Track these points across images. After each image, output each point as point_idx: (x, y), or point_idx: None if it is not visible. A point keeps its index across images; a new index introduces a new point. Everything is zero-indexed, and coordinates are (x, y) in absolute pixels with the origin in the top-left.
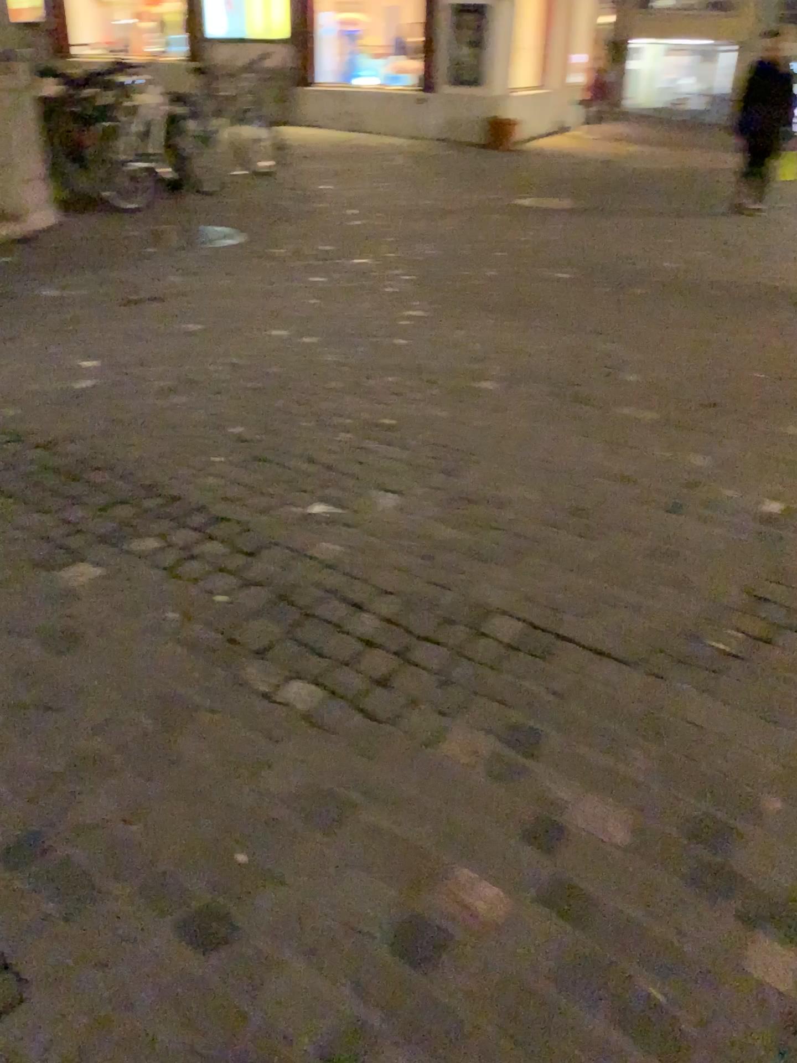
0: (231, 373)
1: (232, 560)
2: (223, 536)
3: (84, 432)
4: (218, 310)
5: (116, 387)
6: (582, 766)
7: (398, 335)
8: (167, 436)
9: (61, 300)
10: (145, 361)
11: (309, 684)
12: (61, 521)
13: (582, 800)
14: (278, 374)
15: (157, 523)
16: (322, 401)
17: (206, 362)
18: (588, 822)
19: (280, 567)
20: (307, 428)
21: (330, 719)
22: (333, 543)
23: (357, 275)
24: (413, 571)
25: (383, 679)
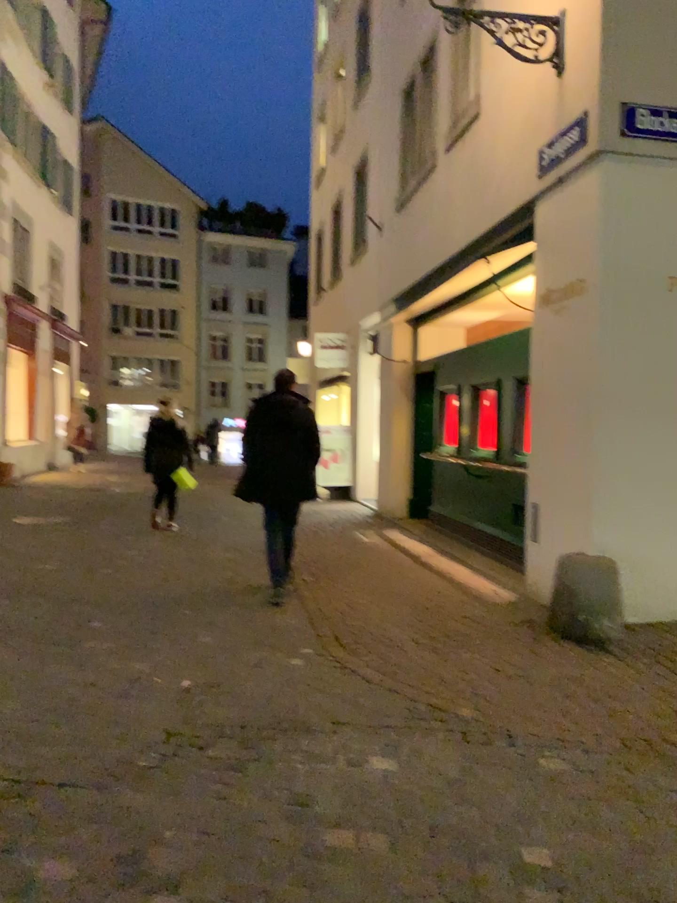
0: None
1: None
2: None
3: None
4: None
5: None
6: (49, 849)
7: None
8: None
9: None
10: None
11: None
12: None
13: (49, 867)
14: None
15: None
16: None
17: None
18: (52, 876)
19: None
20: None
21: None
22: None
23: None
24: None
25: None
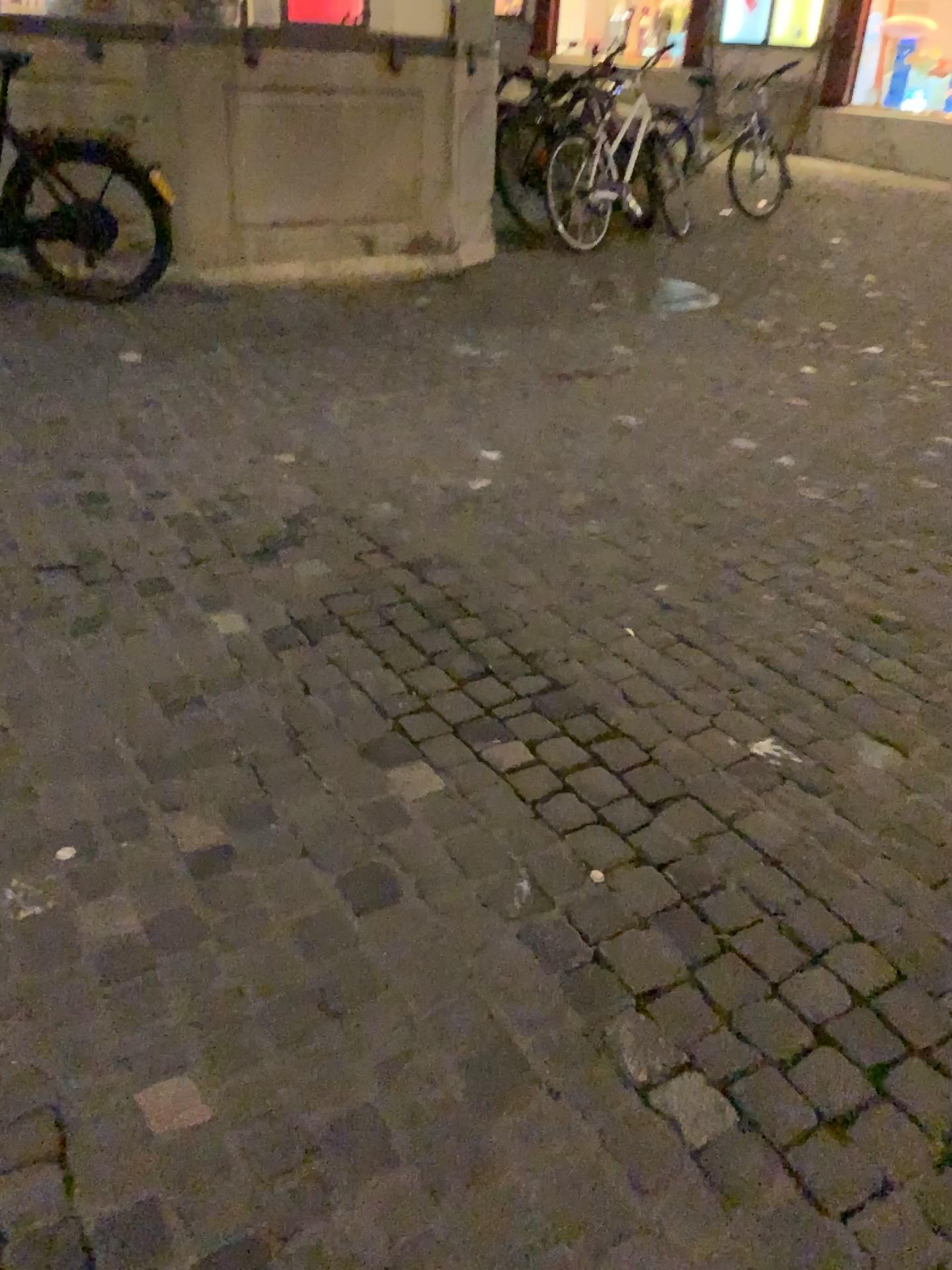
0: (667, 495)
1: (619, 809)
2: (613, 763)
3: (460, 551)
4: (665, 396)
5: (514, 489)
6: None
7: (916, 471)
8: (564, 577)
9: (473, 355)
10: (557, 457)
11: (704, 1089)
12: (401, 685)
13: None
14: (732, 506)
15: (526, 719)
16: (790, 561)
17: (636, 471)
18: None
19: (690, 842)
20: (764, 602)
21: (729, 1181)
22: (778, 816)
23: (864, 371)
24: (905, 905)
25: (831, 1119)
